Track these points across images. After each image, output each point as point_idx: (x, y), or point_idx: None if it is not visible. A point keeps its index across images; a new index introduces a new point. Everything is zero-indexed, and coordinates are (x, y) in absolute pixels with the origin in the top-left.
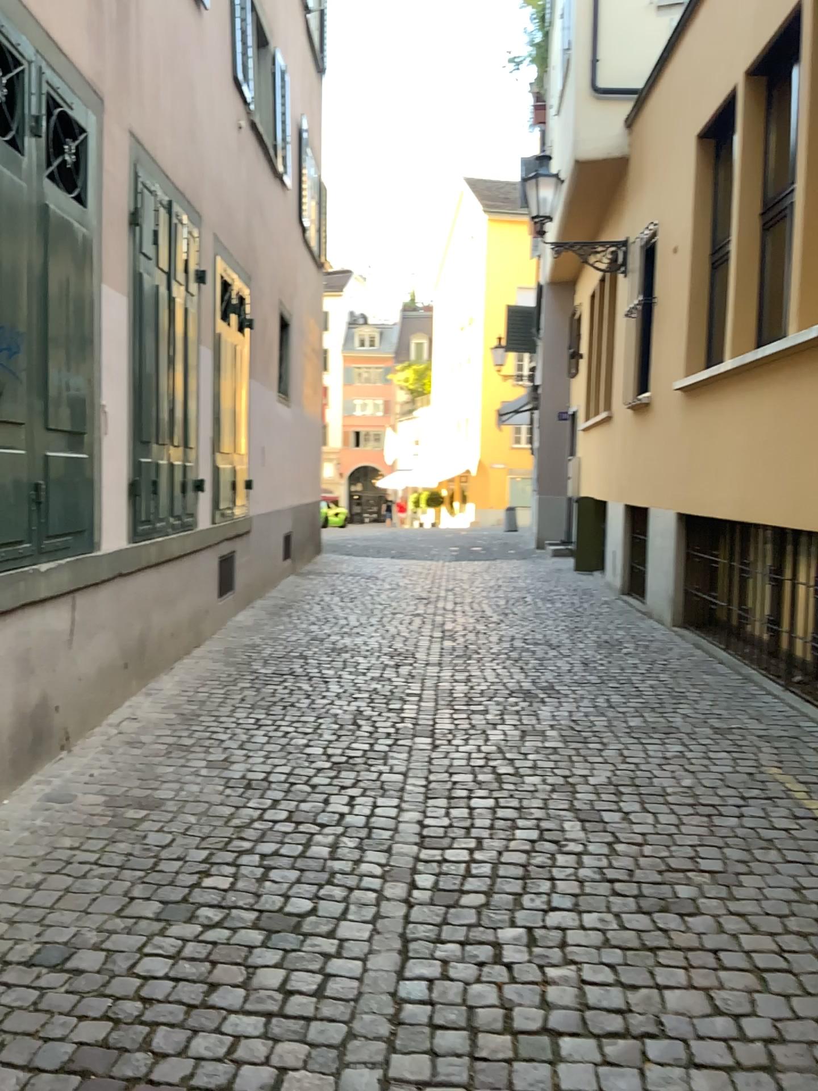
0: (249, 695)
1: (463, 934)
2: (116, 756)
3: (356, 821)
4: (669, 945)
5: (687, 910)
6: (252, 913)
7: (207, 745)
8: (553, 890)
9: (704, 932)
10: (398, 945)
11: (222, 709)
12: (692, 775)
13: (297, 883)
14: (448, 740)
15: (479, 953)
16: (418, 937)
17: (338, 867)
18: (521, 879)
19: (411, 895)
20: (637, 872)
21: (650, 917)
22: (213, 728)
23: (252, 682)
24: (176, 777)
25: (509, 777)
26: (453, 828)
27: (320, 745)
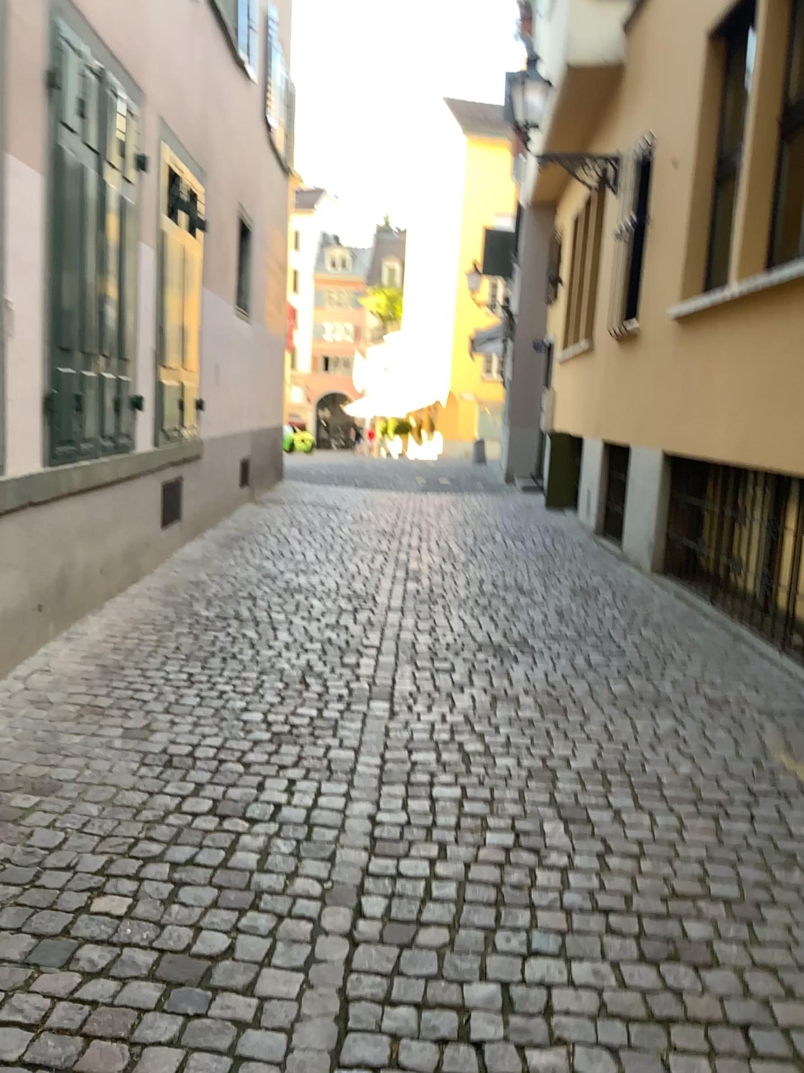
0: (184, 645)
1: (420, 993)
2: (16, 720)
3: (294, 815)
4: (685, 1016)
5: (702, 959)
6: (149, 957)
7: (127, 707)
8: (533, 922)
9: (726, 995)
10: (334, 1010)
11: (150, 661)
12: (689, 759)
13: (213, 909)
14: (409, 706)
15: (440, 1026)
16: (362, 996)
17: (266, 882)
18: (494, 905)
19: (355, 929)
20: (635, 898)
21: (657, 971)
22: (137, 687)
23: (188, 629)
24: (84, 751)
25: (478, 758)
26: (410, 827)
27: (259, 709)
